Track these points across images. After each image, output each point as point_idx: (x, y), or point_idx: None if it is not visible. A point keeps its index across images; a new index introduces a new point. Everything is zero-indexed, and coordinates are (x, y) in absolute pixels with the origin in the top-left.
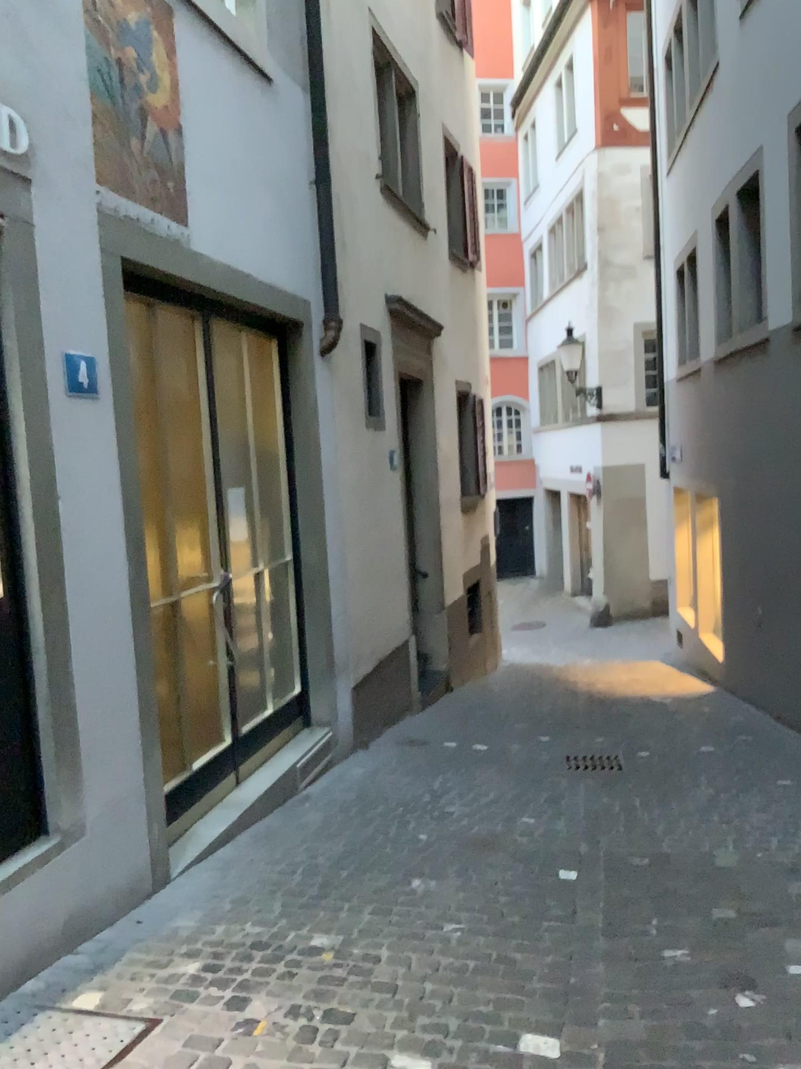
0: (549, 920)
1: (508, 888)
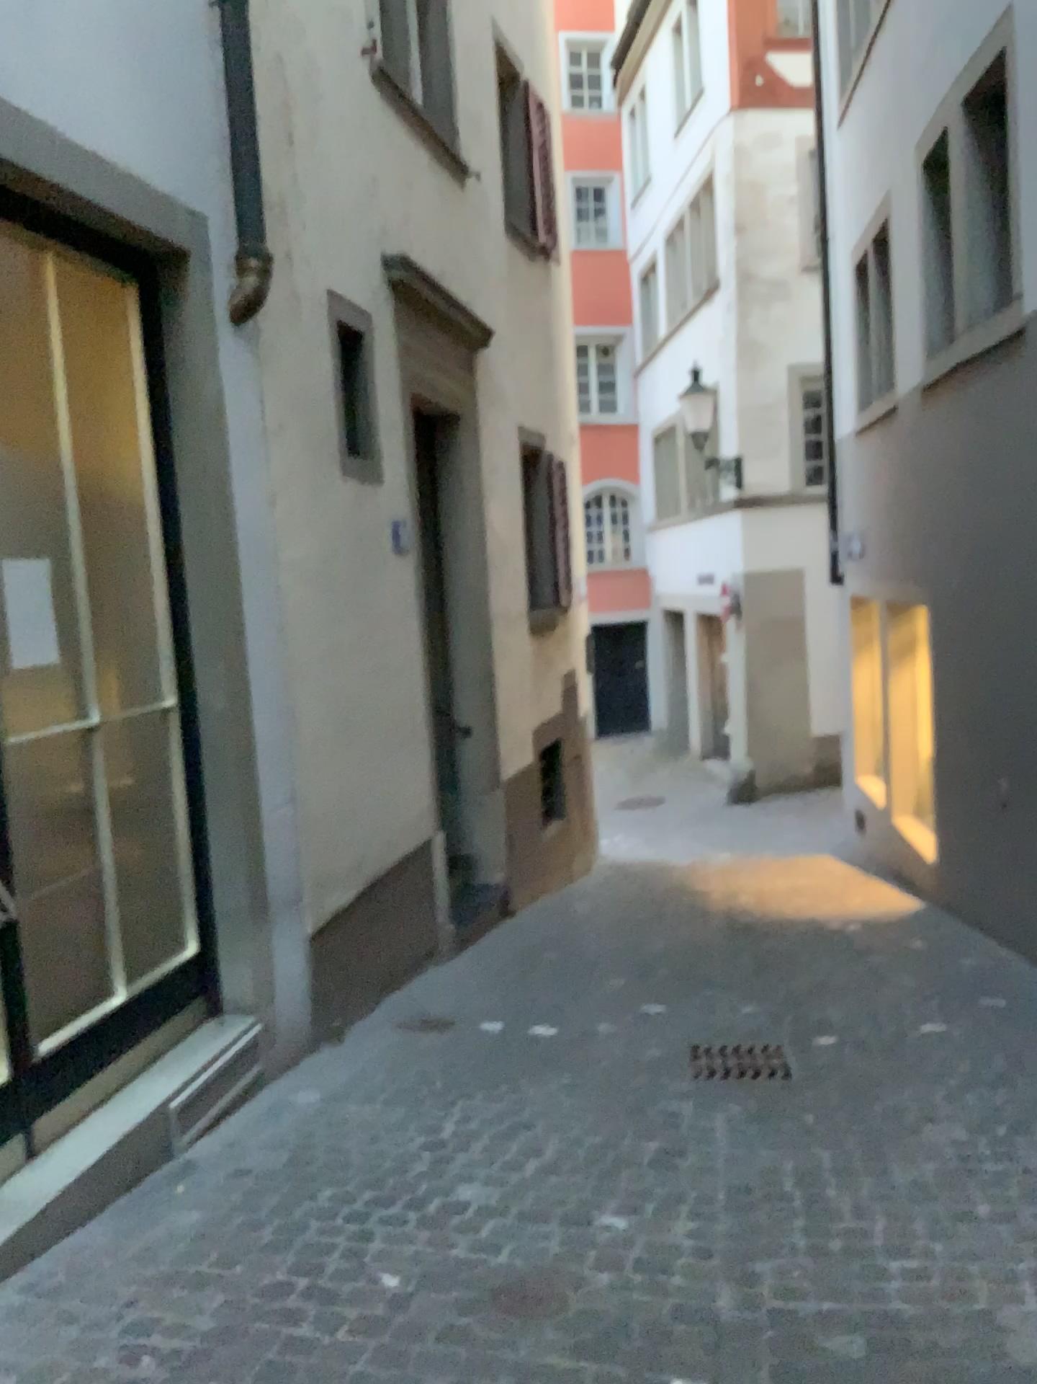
0: None
1: None
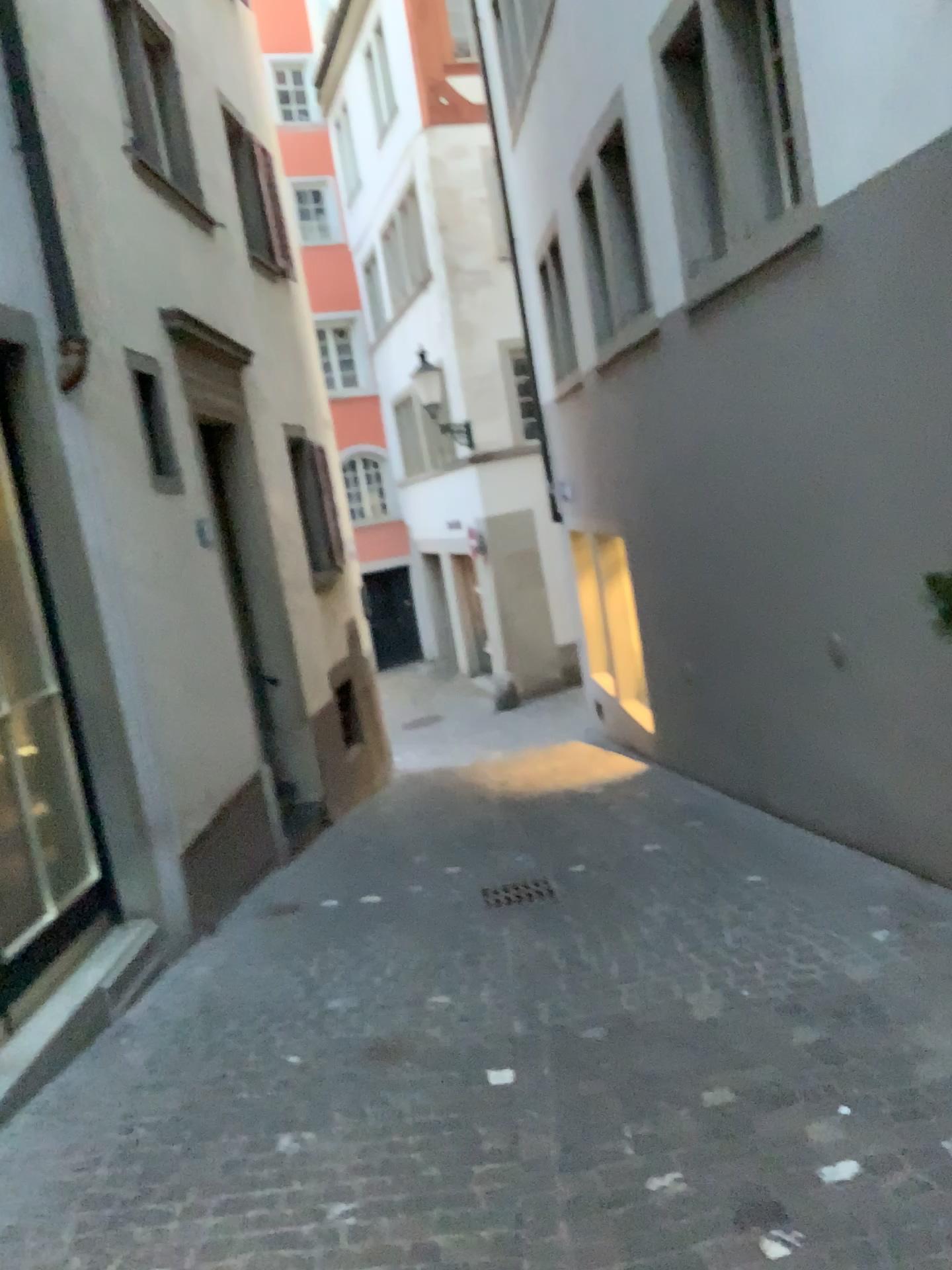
0: (481, 1166)
1: (419, 1122)
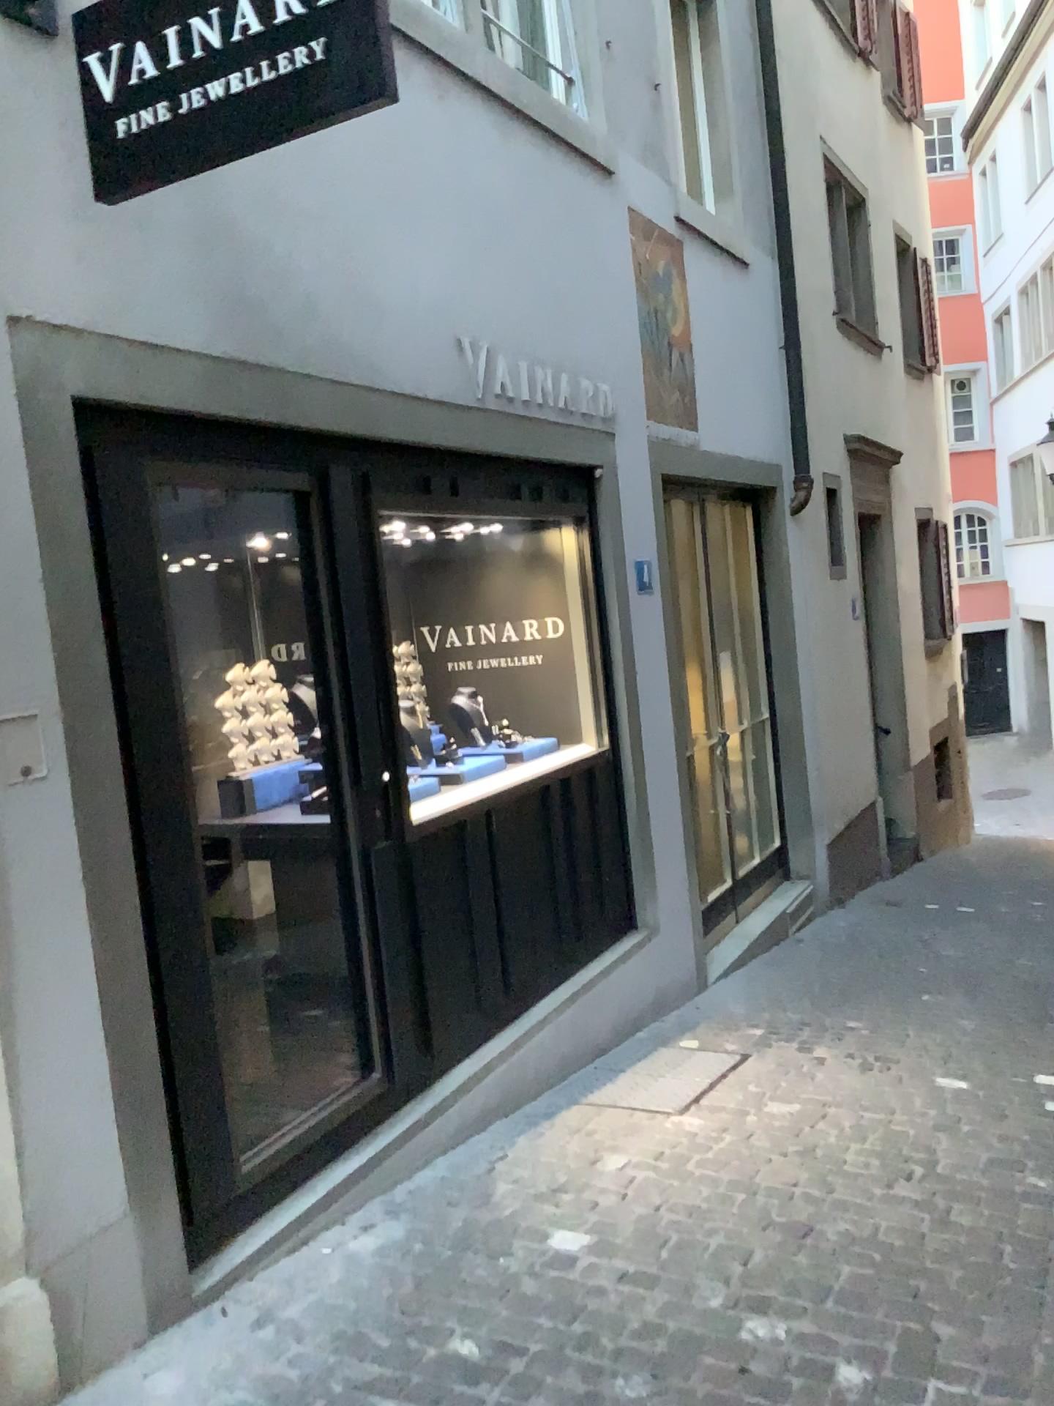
0: None
1: (1014, 1001)
